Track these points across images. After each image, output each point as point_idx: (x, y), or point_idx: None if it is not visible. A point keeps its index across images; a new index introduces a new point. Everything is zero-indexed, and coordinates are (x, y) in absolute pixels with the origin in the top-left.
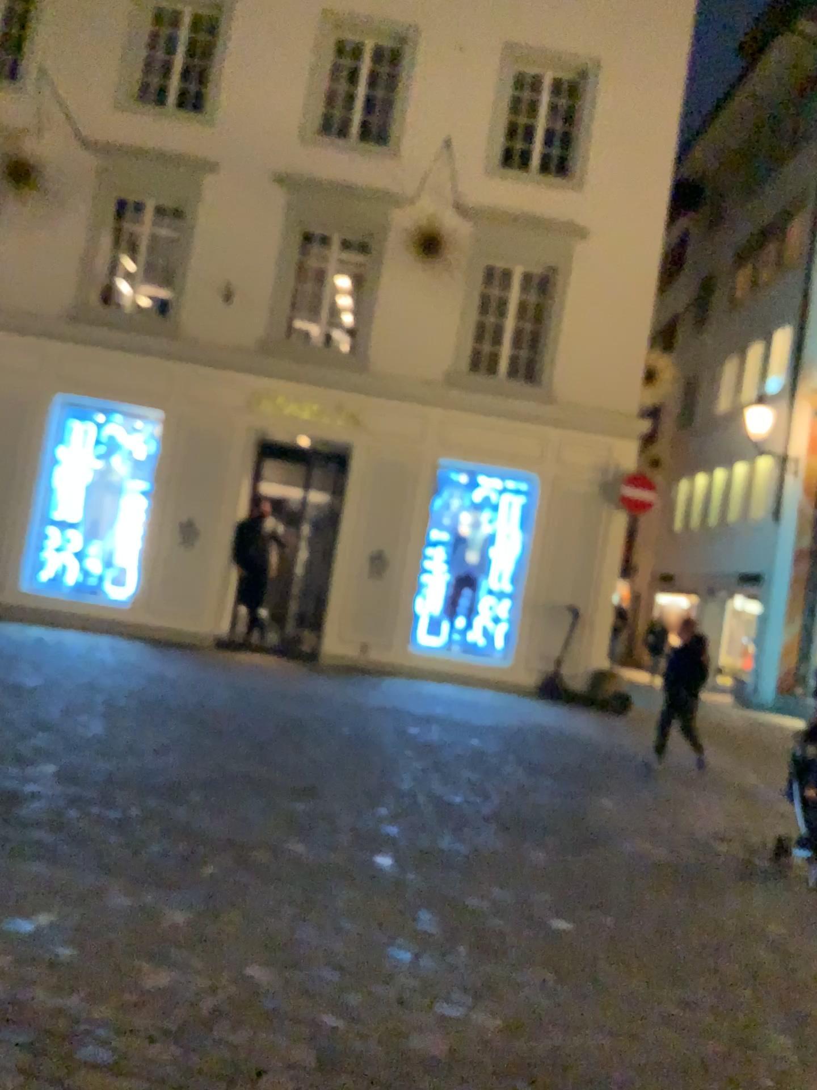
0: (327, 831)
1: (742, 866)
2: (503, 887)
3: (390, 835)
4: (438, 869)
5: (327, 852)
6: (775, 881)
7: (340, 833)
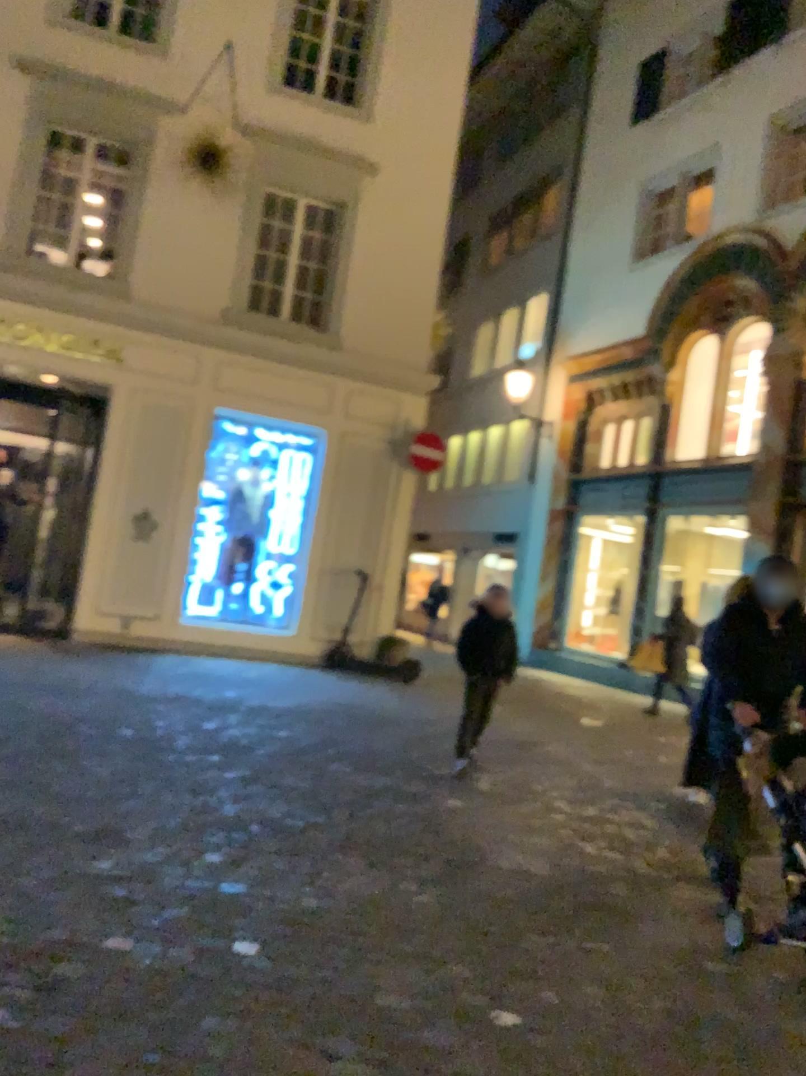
0: (150, 905)
1: (630, 876)
2: (408, 968)
3: (237, 900)
4: (316, 951)
5: (160, 947)
6: (667, 890)
7: (168, 907)
